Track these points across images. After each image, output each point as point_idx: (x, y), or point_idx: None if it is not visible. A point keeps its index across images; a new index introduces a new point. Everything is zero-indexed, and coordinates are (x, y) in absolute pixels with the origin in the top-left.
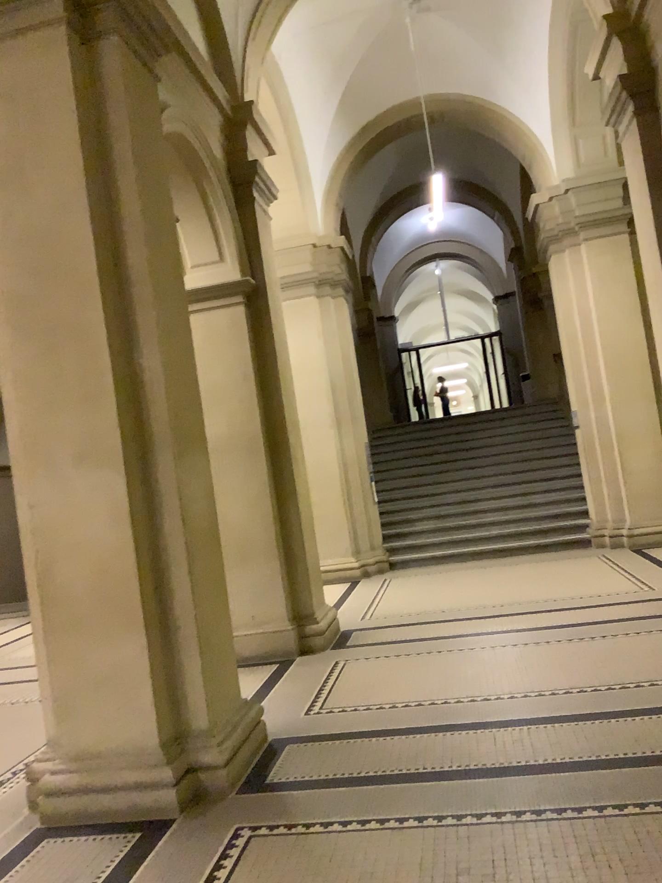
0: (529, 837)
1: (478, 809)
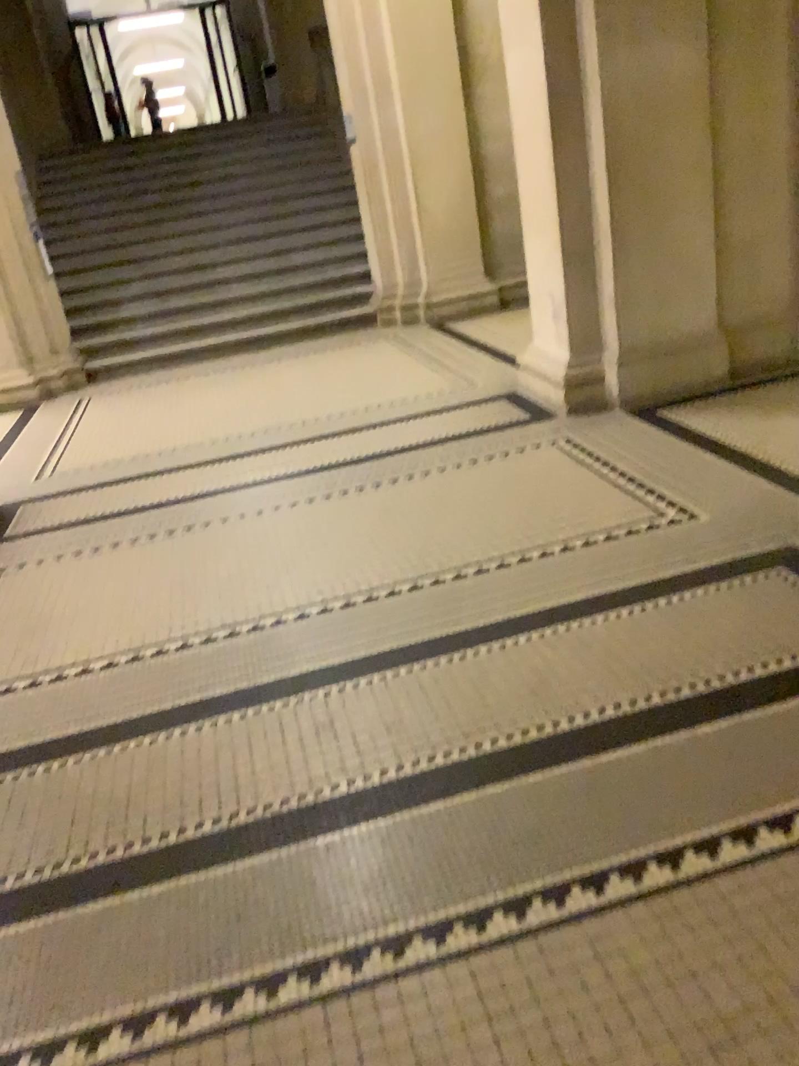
0: (388, 1045)
1: (265, 967)
